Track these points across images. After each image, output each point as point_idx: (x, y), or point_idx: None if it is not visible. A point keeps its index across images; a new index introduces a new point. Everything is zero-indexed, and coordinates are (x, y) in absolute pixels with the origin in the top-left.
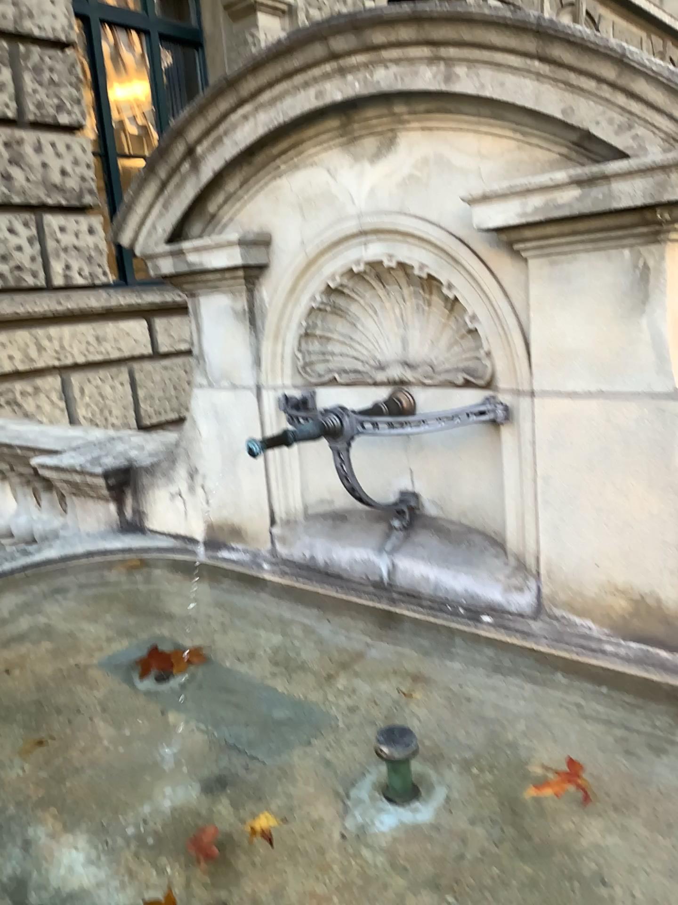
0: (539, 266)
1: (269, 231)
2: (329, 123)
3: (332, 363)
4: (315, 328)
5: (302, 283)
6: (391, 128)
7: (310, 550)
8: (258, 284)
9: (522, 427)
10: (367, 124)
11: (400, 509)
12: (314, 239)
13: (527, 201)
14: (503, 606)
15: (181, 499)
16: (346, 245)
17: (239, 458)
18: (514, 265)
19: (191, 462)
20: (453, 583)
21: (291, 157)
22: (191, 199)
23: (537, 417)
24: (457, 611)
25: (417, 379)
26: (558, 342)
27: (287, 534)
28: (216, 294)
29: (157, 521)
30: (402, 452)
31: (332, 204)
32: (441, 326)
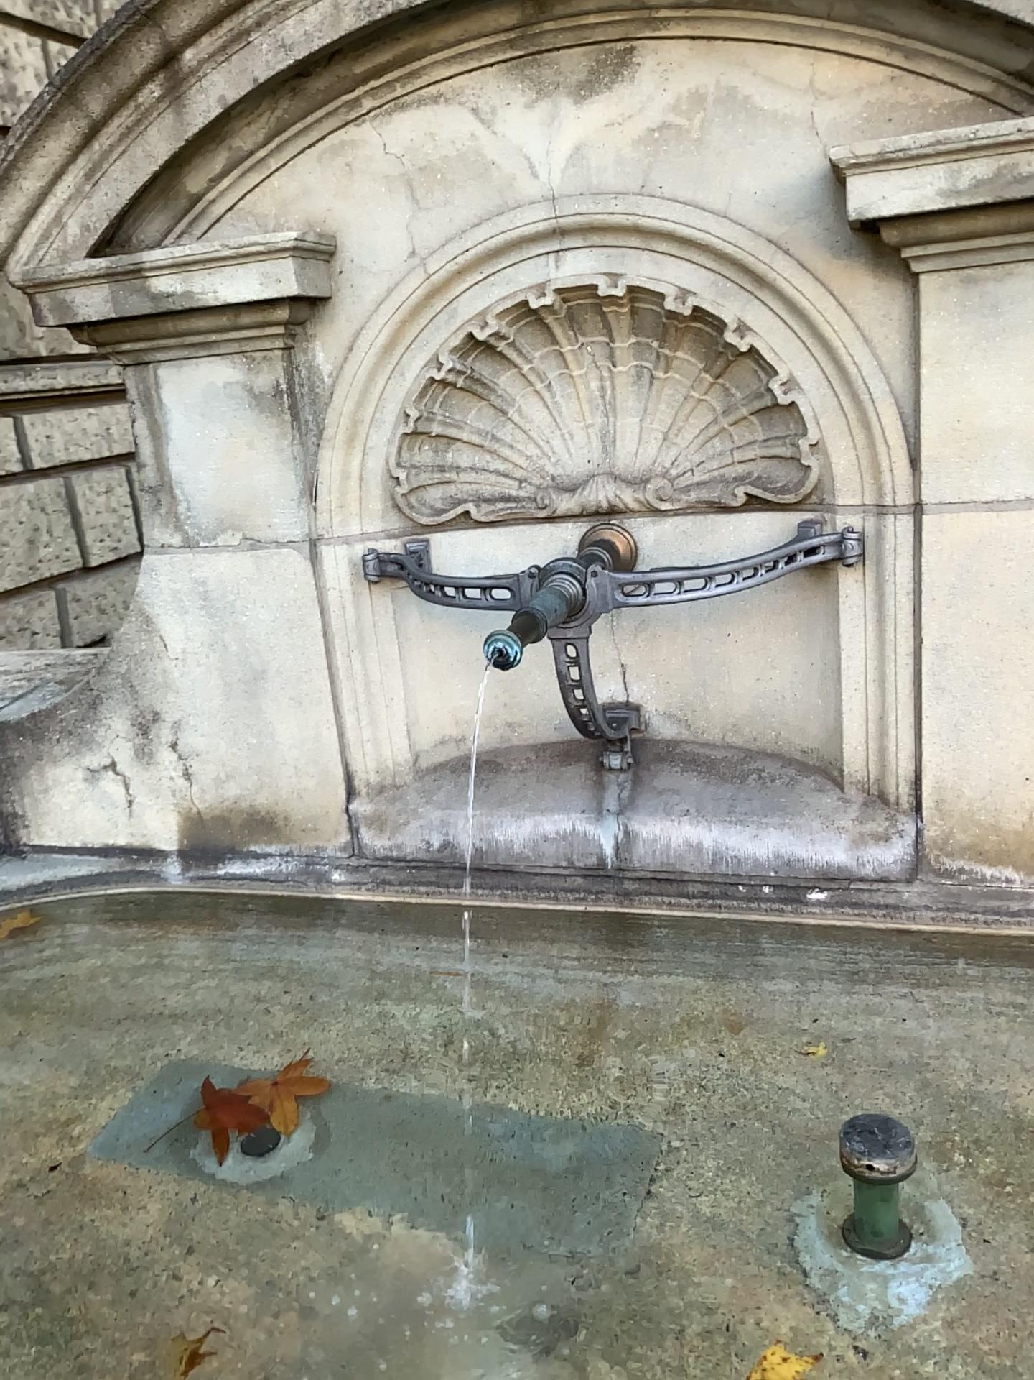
0: (941, 290)
1: (331, 235)
2: (487, 18)
3: (460, 486)
4: (426, 423)
5: (409, 336)
6: (625, 35)
7: (442, 834)
8: (305, 340)
9: (888, 571)
10: (570, 23)
11: (621, 737)
12: (444, 248)
13: (969, 168)
14: (852, 873)
15: (119, 779)
16: (516, 259)
17: (268, 683)
18: (882, 290)
19: (142, 703)
20: (753, 849)
21: (394, 83)
22: (157, 163)
23: (924, 549)
24: (758, 895)
25: (637, 505)
26: (976, 419)
27: (385, 812)
28: (206, 363)
29: (58, 828)
30: (602, 636)
31: (489, 180)
32: (698, 407)
